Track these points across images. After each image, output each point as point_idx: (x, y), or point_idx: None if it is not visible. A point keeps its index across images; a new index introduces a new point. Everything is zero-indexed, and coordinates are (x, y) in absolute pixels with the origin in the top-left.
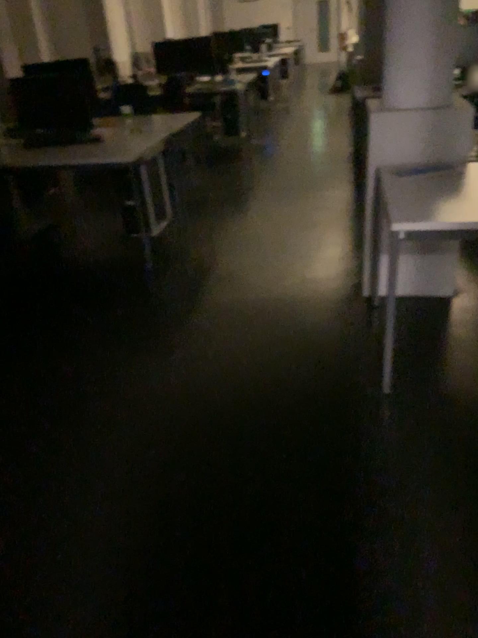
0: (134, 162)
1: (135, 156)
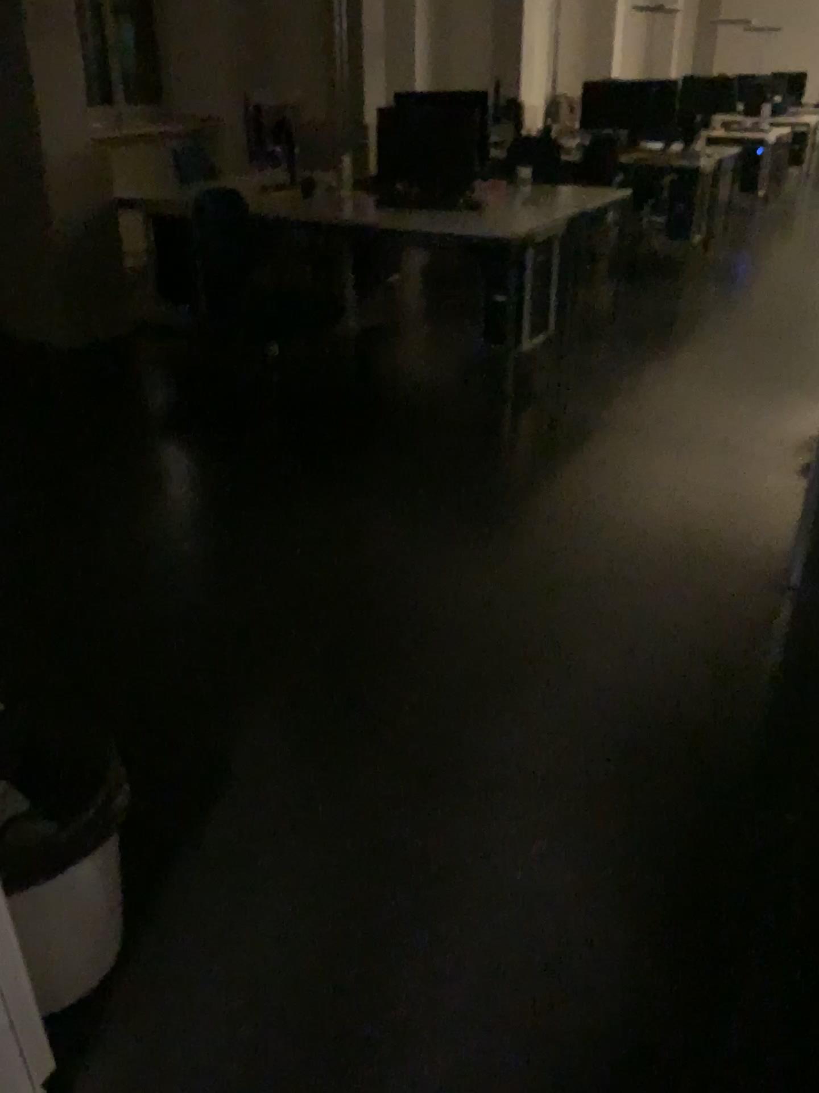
0: (522, 241)
1: (525, 235)
